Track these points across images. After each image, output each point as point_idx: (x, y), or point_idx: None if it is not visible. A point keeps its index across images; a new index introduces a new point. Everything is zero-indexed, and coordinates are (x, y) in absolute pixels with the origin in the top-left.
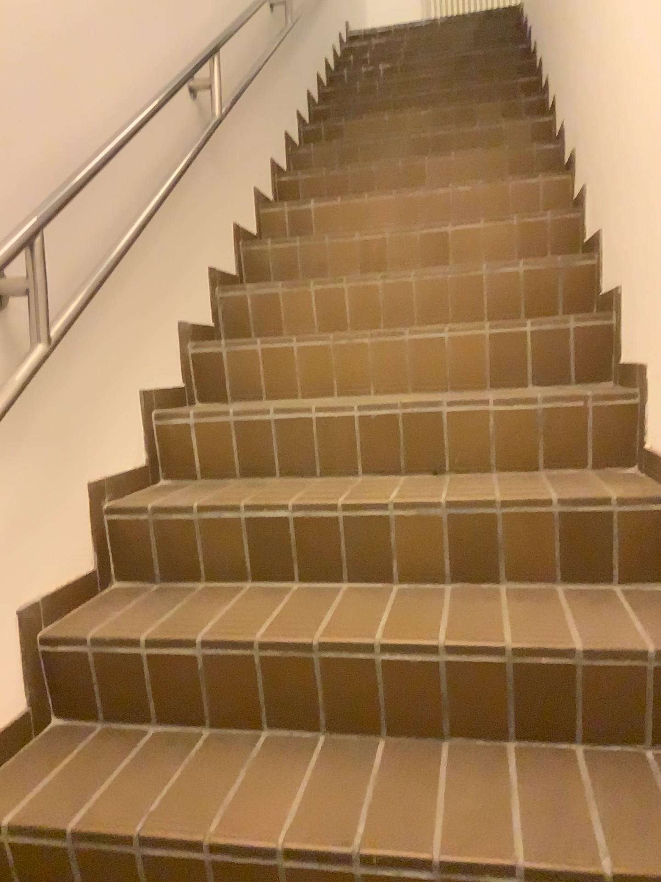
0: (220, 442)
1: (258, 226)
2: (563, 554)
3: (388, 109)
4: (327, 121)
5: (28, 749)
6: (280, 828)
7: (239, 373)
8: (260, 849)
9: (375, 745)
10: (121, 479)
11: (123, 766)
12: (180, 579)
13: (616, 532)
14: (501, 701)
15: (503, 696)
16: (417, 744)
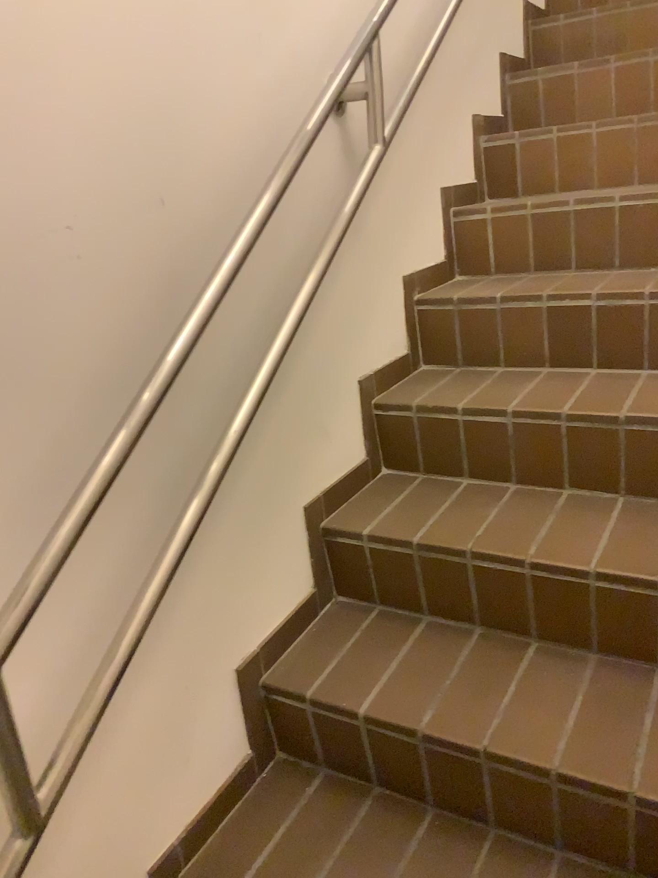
0: (517, 237)
1: None
2: None
3: None
4: None
5: (370, 487)
6: (591, 557)
7: (532, 166)
8: (574, 569)
9: None
10: (427, 273)
11: (448, 505)
12: (482, 362)
13: None
14: None
15: None
16: None
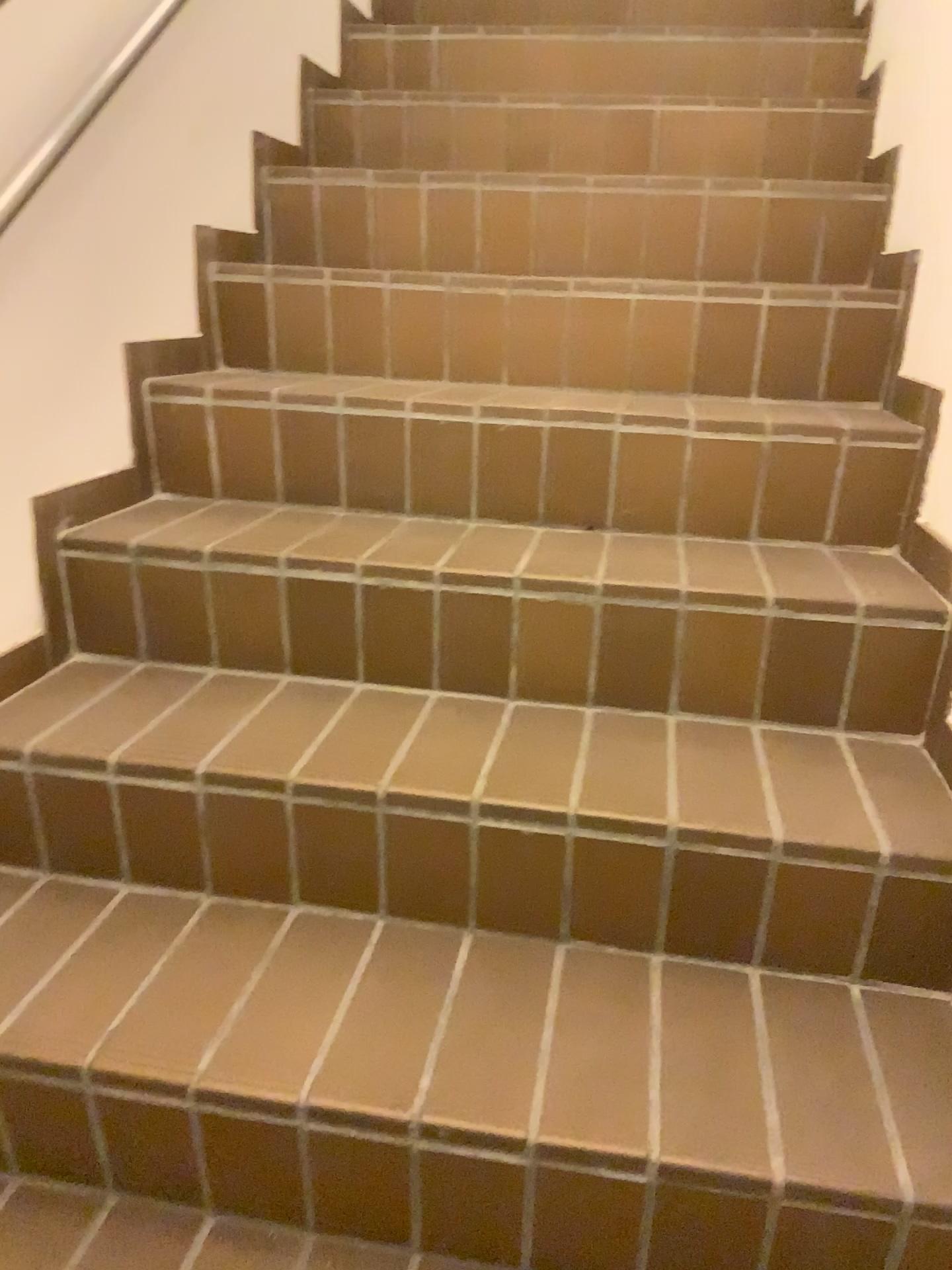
0: (254, 443)
1: (342, 64)
2: (770, 682)
3: None
4: None
5: None
6: (305, 1073)
7: (293, 325)
8: (272, 1104)
9: (458, 946)
10: (91, 491)
11: (75, 949)
12: (178, 659)
13: (856, 657)
14: (652, 901)
15: (654, 897)
16: (520, 950)
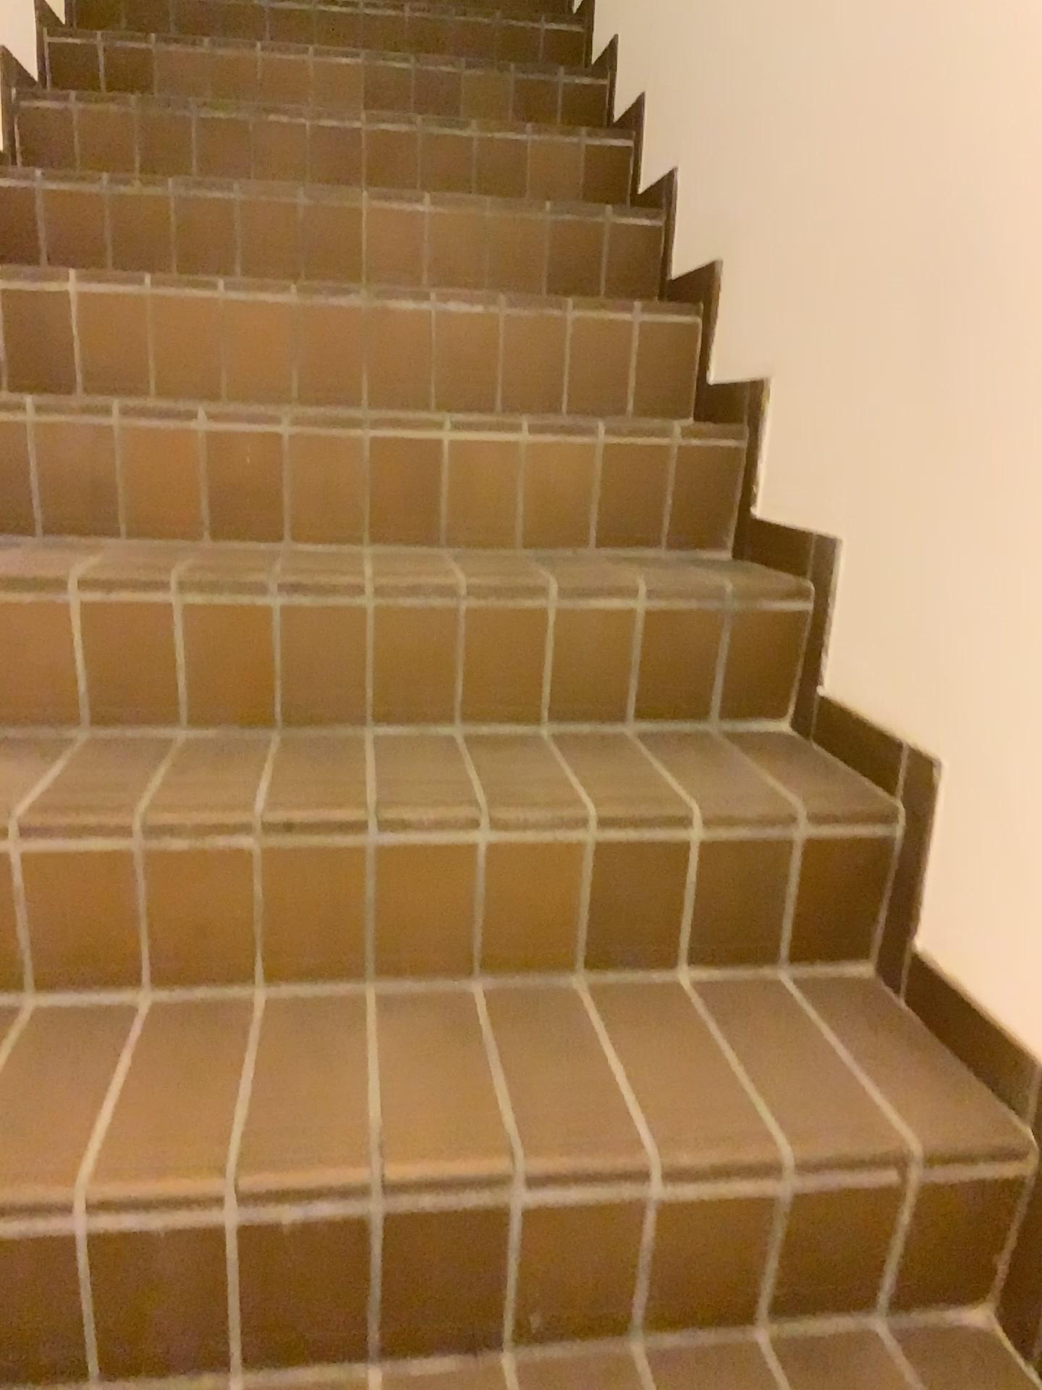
0: None
1: None
2: None
3: (259, 27)
4: (110, 27)
5: None
6: None
7: None
8: None
9: None
10: None
11: None
12: None
13: None
14: None
15: None
16: None
